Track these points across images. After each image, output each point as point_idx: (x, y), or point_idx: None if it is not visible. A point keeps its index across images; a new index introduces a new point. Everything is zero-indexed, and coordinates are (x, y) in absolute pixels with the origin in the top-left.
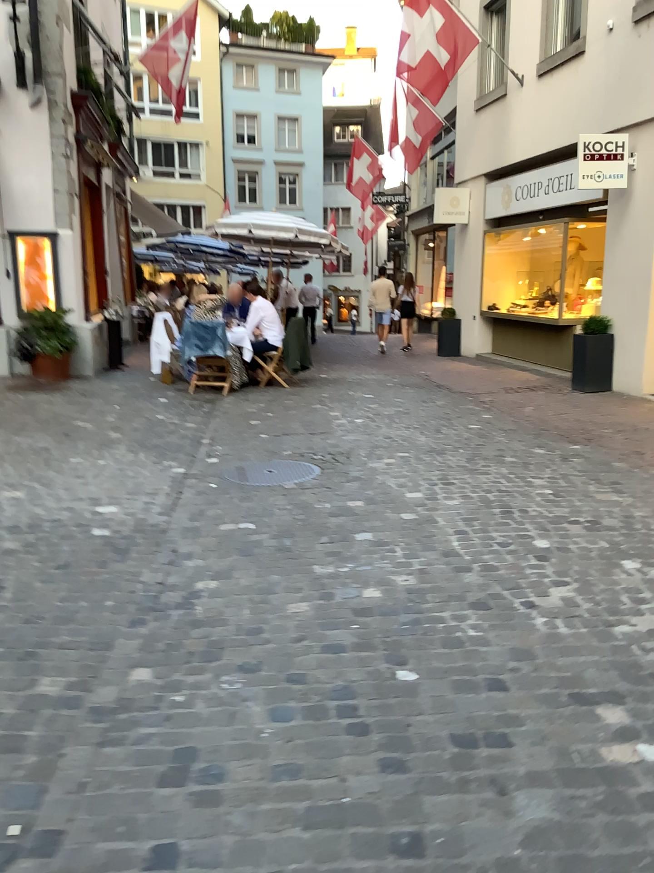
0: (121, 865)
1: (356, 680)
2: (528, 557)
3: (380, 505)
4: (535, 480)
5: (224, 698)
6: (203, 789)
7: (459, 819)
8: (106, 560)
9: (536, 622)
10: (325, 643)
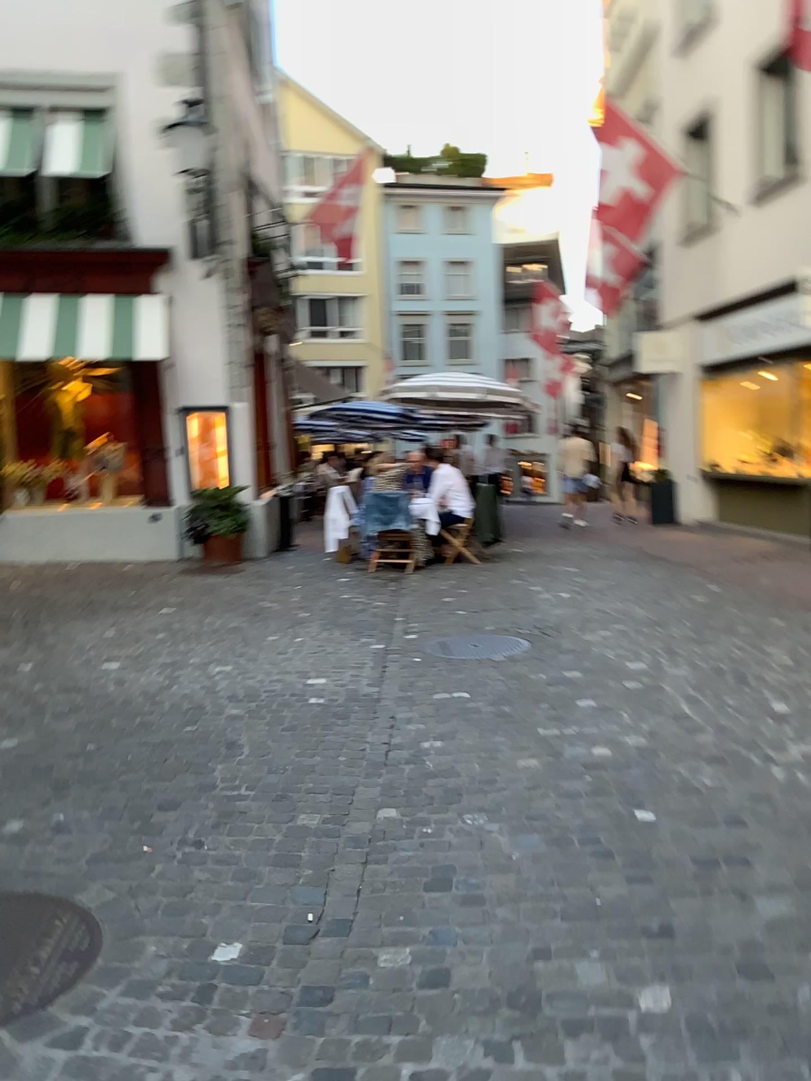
0: (409, 935)
1: (595, 818)
2: (765, 722)
3: (600, 676)
4: (772, 651)
5: (470, 830)
6: (466, 890)
7: (702, 912)
8: (329, 725)
9: (774, 774)
10: (560, 790)
